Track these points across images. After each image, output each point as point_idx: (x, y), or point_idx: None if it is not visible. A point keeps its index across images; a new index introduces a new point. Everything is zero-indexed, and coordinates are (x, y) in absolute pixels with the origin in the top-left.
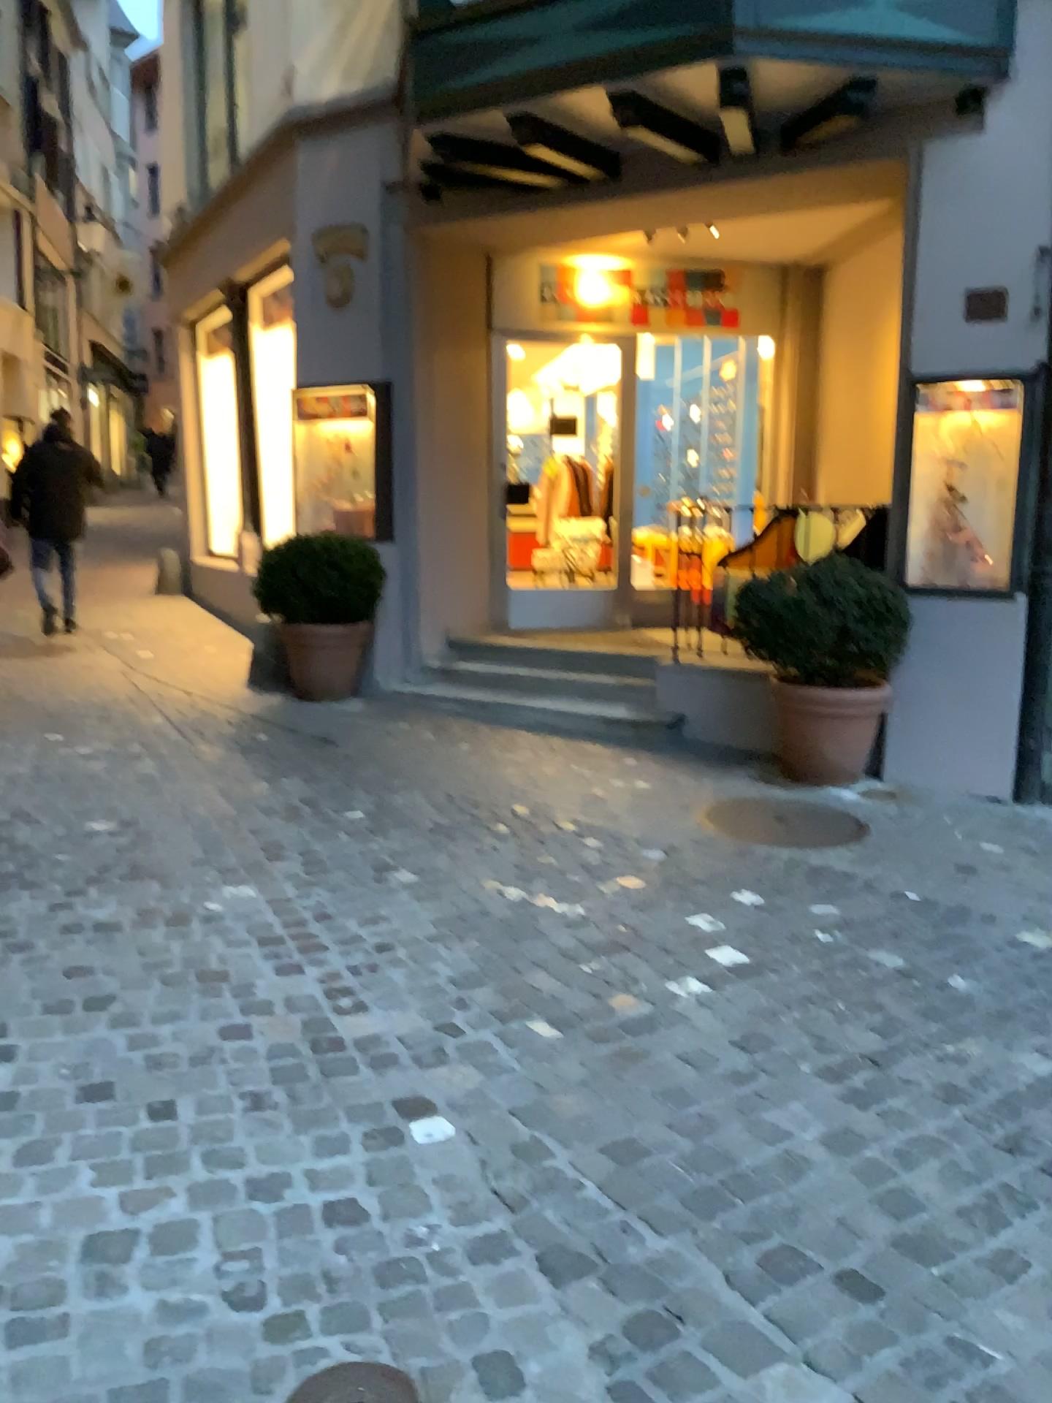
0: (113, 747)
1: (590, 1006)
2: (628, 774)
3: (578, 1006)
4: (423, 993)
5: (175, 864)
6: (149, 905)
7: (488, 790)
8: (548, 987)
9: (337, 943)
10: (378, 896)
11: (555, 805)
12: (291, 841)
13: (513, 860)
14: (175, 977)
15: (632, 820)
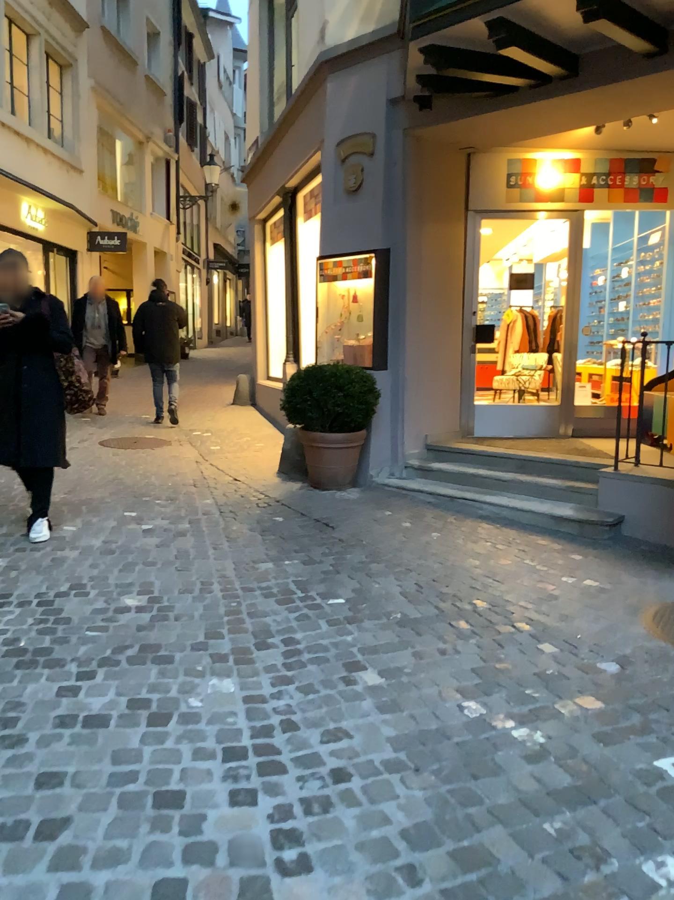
0: (163, 527)
1: (557, 897)
2: (576, 573)
3: (543, 895)
4: (371, 853)
5: (175, 650)
6: (137, 700)
7: (454, 585)
8: (508, 858)
9: (295, 768)
10: (344, 704)
11: (513, 605)
12: (277, 630)
13: (473, 666)
14: (131, 801)
15: (584, 625)
